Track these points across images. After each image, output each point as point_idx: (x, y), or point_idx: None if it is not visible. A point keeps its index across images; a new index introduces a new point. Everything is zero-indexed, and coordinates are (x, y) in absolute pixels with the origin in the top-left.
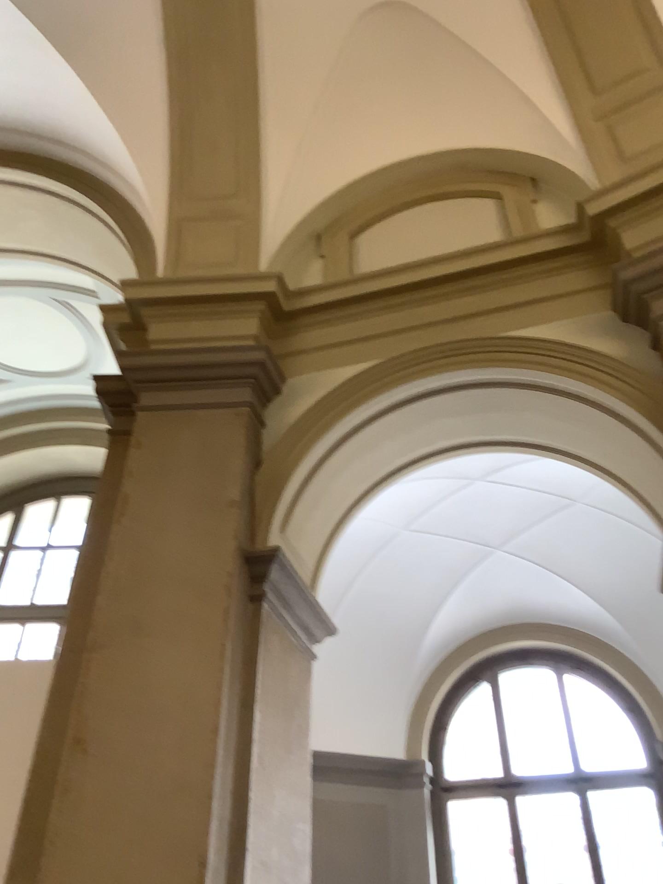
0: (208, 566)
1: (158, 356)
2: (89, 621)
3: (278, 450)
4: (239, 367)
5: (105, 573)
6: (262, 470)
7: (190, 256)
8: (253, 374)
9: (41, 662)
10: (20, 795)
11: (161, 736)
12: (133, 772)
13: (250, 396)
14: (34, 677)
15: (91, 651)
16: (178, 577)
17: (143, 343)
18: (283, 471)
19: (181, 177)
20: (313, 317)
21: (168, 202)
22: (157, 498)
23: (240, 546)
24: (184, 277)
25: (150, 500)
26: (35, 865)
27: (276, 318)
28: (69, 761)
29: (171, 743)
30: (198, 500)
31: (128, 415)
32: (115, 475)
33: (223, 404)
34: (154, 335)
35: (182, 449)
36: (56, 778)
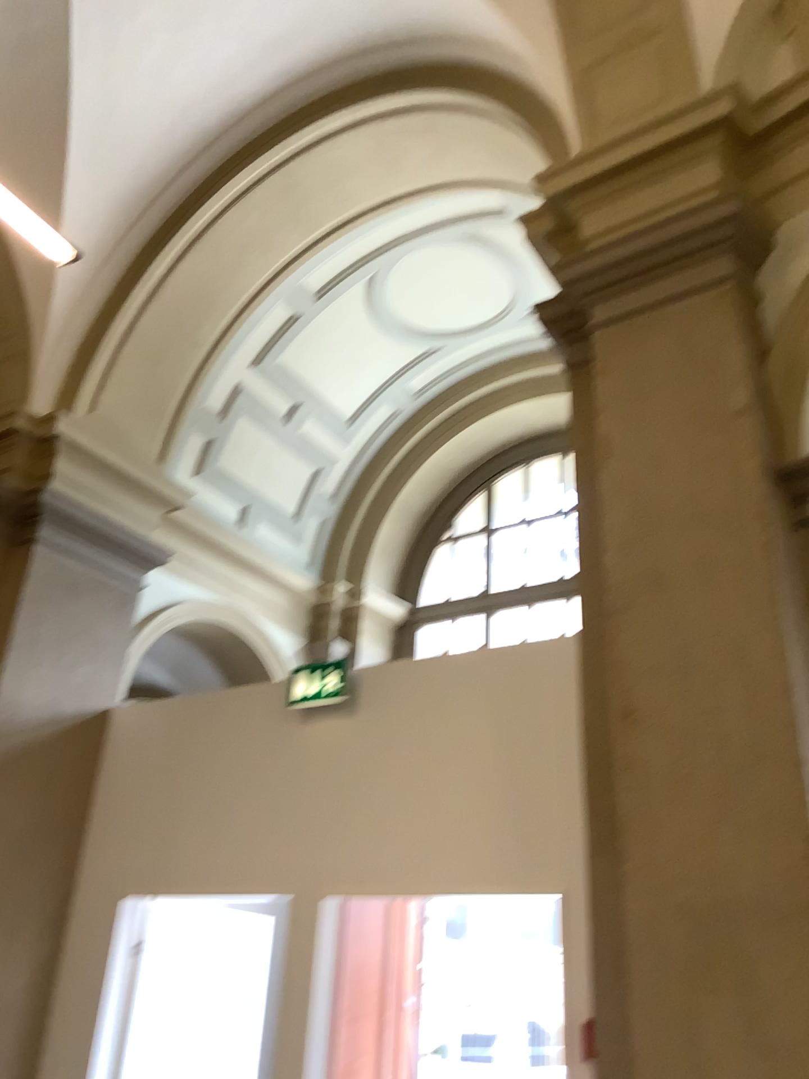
0: (729, 493)
1: (601, 257)
2: (602, 583)
3: (787, 326)
4: (709, 234)
5: (606, 527)
6: (772, 358)
7: (607, 115)
8: (729, 238)
9: (558, 639)
10: (575, 775)
11: (721, 696)
12: (697, 739)
13: (732, 267)
14: (556, 656)
15: (614, 616)
16: (695, 513)
17: (578, 247)
18: (800, 352)
19: (570, 16)
20: (797, 130)
21: (563, 56)
22: (643, 427)
23: (765, 461)
24: (607, 145)
25: (636, 431)
26: (614, 840)
27: (742, 151)
28: (621, 734)
29: (735, 703)
30: (696, 417)
31: (584, 339)
32: (588, 414)
33: (698, 288)
34: (590, 232)
35: (660, 361)
36: (611, 753)
